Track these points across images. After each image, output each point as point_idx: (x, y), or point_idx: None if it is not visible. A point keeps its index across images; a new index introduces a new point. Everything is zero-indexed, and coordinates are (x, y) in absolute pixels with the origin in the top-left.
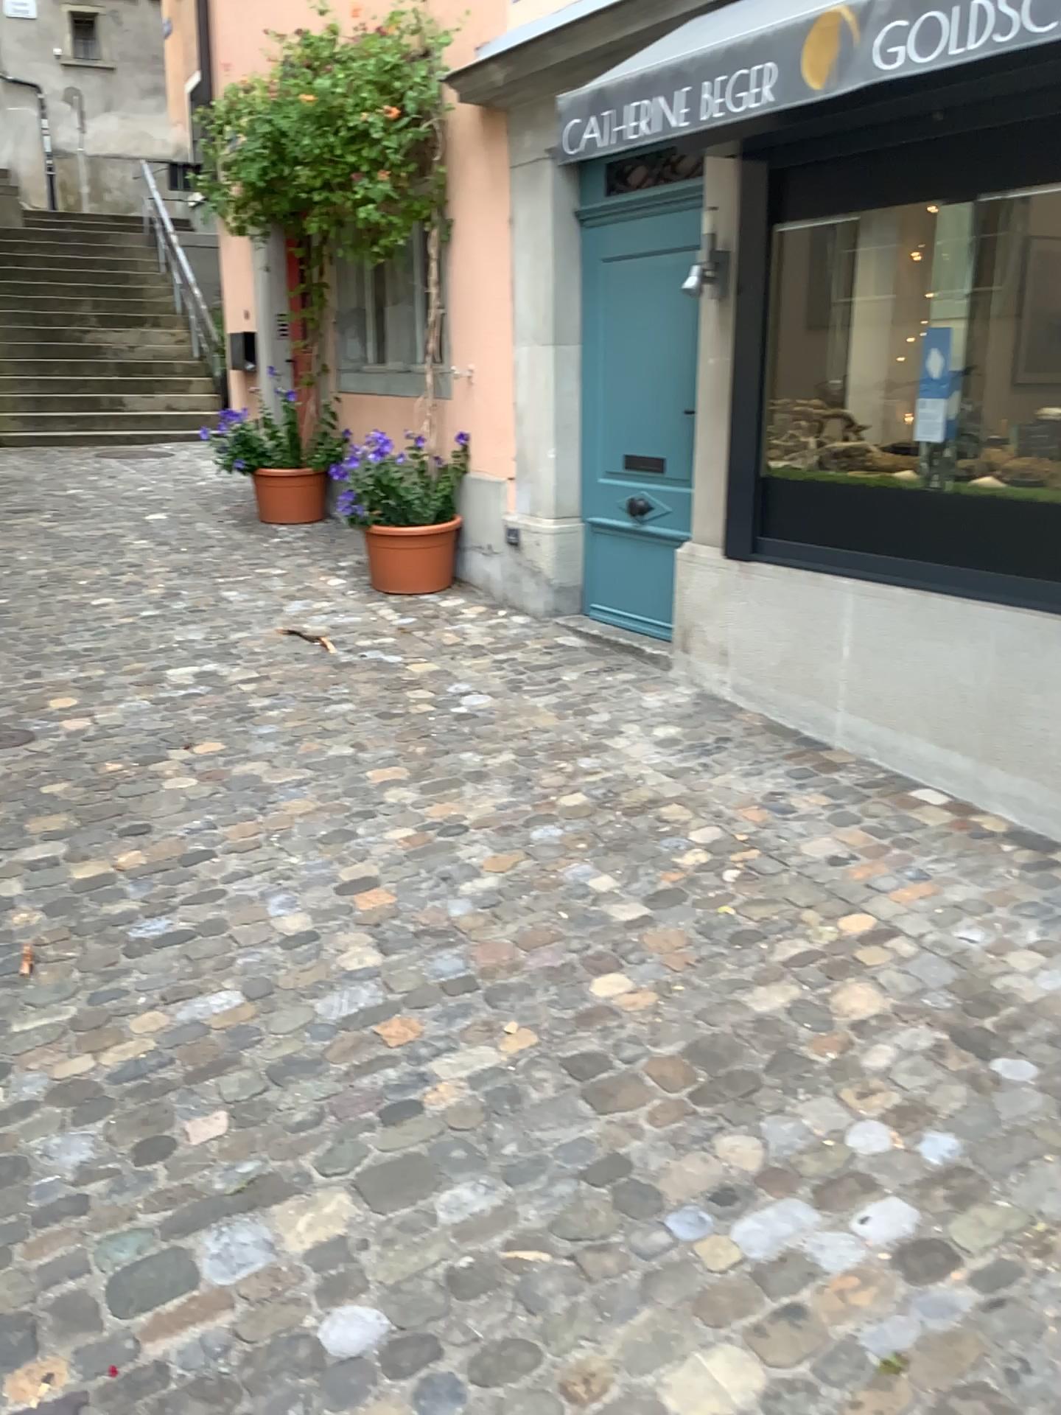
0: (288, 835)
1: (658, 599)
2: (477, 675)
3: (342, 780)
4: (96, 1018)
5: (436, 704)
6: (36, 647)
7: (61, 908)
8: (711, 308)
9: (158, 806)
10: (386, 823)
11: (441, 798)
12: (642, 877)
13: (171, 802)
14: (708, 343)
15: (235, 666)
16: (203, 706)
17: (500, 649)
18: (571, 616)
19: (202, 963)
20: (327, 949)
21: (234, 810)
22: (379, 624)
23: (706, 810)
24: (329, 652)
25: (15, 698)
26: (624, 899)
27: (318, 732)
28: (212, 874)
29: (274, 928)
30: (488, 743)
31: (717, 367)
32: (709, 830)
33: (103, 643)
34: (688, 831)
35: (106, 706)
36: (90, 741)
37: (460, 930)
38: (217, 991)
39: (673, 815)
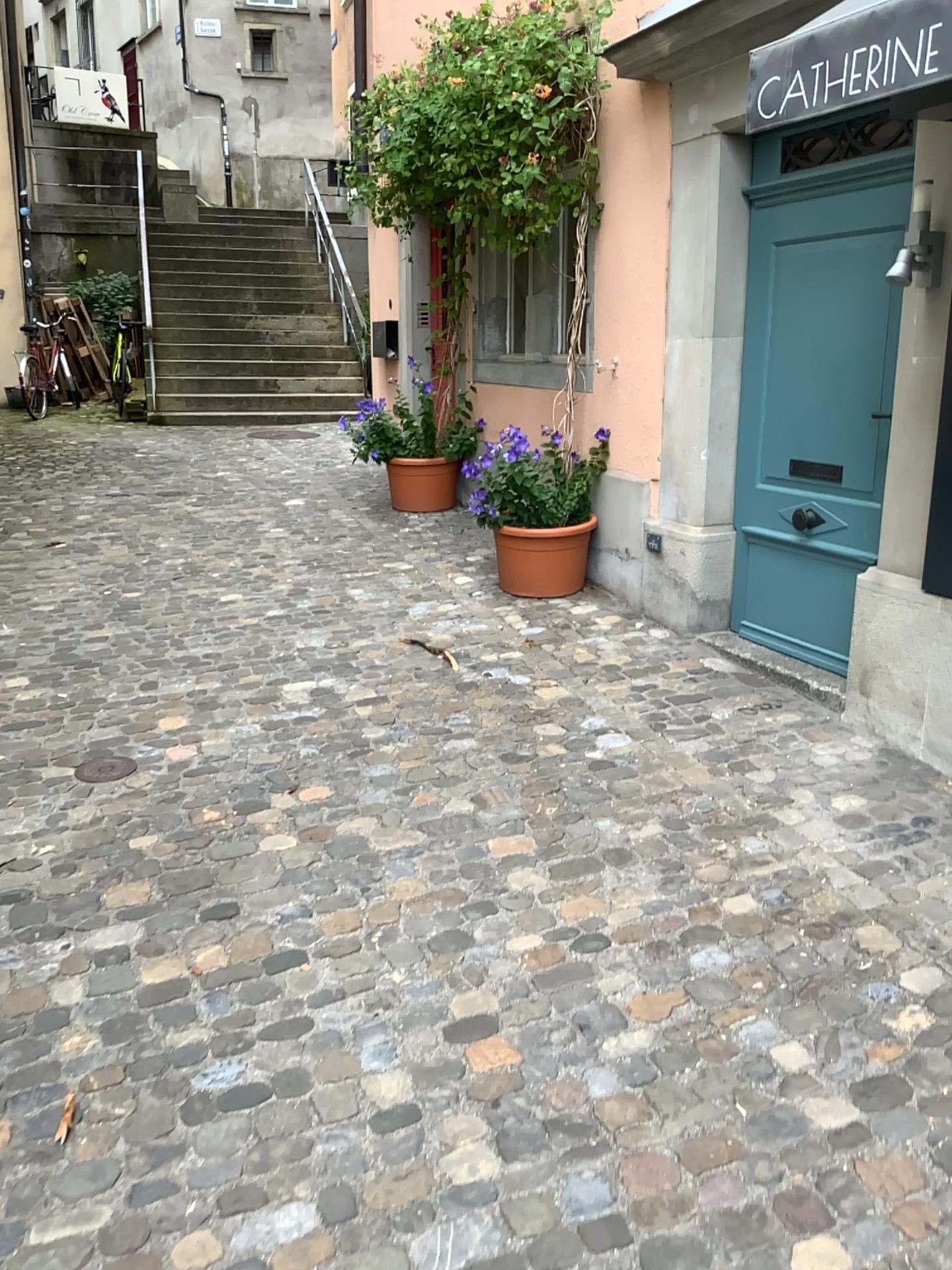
0: (393, 935)
1: (822, 627)
2: (614, 709)
3: (461, 854)
4: (130, 1241)
5: (569, 748)
6: (155, 652)
7: (120, 1034)
8: (916, 299)
9: (251, 876)
10: (511, 927)
11: (578, 890)
12: (842, 1048)
13: (264, 874)
14: (909, 342)
15: (354, 684)
16: (315, 736)
17: (640, 673)
18: (715, 633)
19: (273, 1149)
20: (431, 1139)
21: (335, 890)
22: (508, 636)
23: (912, 936)
24: (453, 671)
25: (123, 715)
26: (823, 1089)
27: (436, 780)
28: (299, 992)
29: (367, 1093)
30: (631, 808)
31: (920, 369)
32: (924, 973)
33: (221, 648)
34: (895, 972)
35: (214, 731)
36: (190, 778)
37: (605, 1124)
38: (287, 1206)
39: (871, 941)
